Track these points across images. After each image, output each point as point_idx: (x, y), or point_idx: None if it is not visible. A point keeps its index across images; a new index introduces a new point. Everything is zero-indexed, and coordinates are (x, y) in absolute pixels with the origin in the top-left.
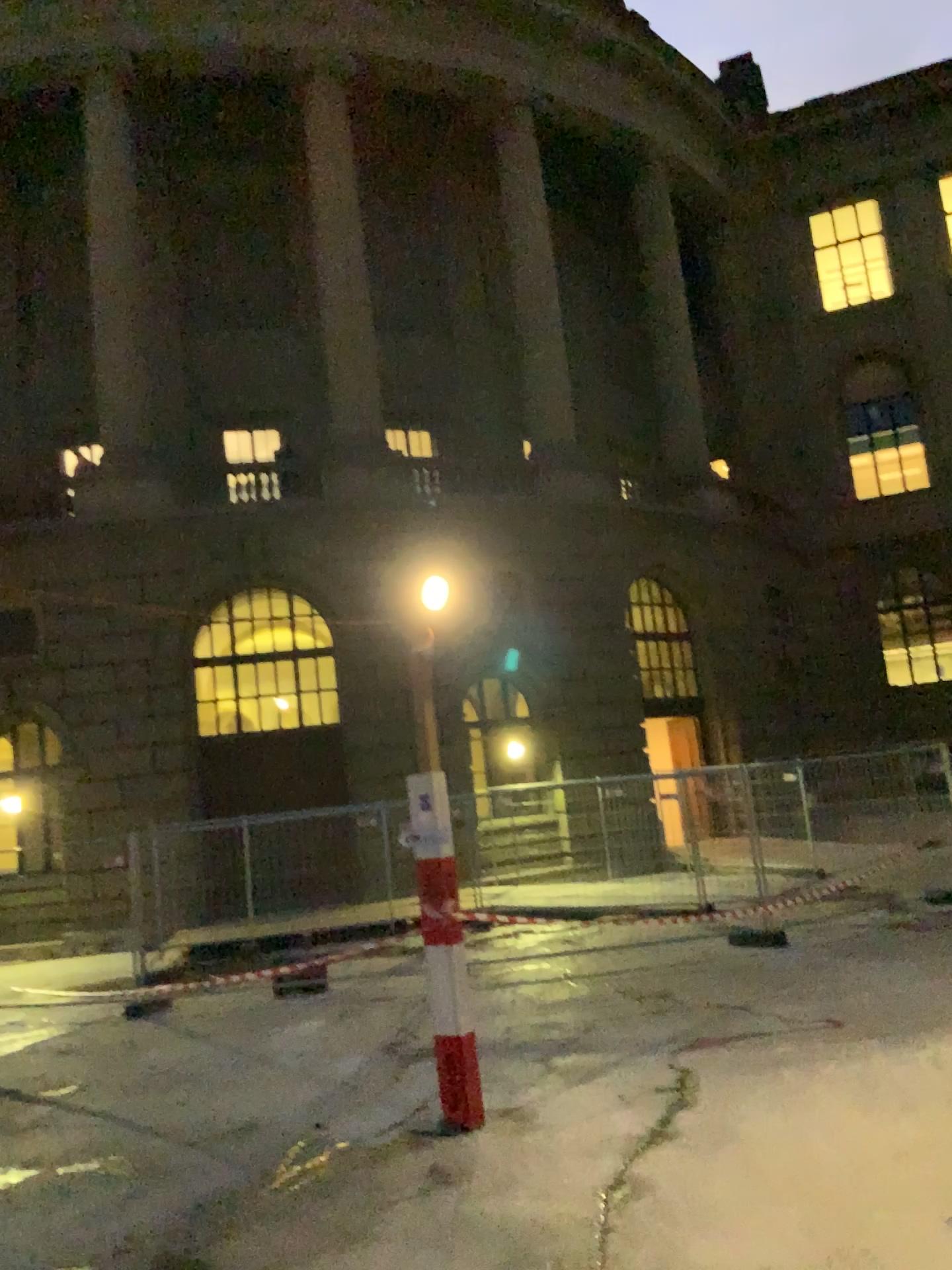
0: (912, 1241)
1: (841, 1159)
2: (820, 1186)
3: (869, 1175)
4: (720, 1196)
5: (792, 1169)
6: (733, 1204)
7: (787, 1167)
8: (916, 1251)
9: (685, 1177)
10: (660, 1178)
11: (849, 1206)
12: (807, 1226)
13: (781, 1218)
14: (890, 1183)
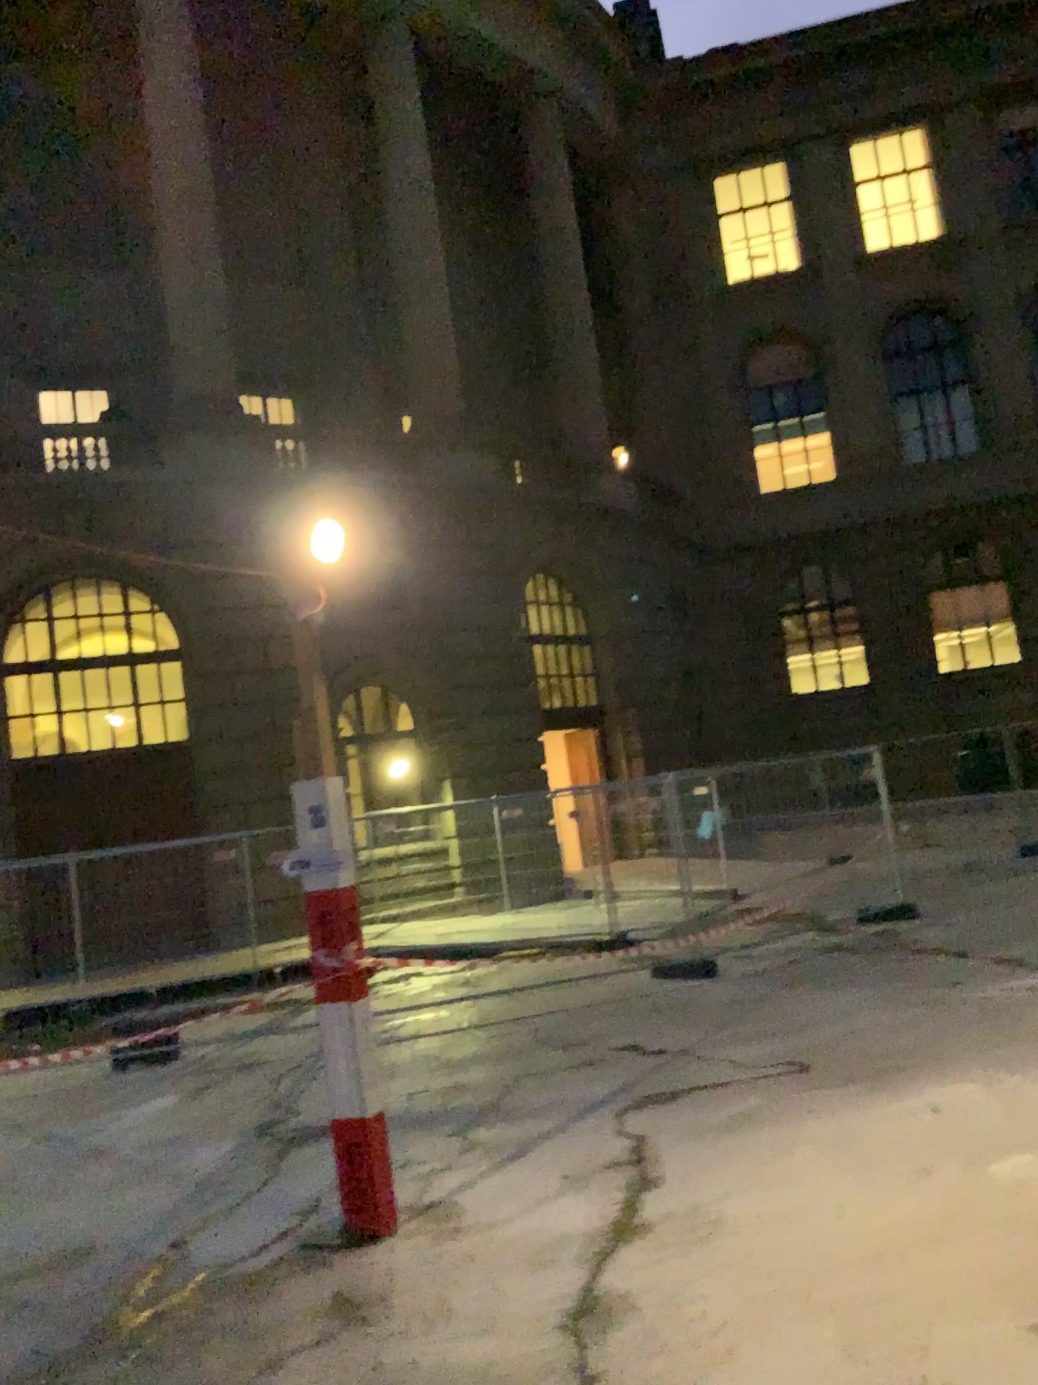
0: (997, 1362)
1: (870, 1248)
2: (854, 1288)
3: (910, 1267)
4: (728, 1312)
5: (812, 1267)
6: (747, 1323)
7: (806, 1264)
8: (1006, 1377)
9: (676, 1287)
10: (643, 1290)
11: (900, 1315)
12: (853, 1349)
13: (816, 1339)
14: (941, 1277)
